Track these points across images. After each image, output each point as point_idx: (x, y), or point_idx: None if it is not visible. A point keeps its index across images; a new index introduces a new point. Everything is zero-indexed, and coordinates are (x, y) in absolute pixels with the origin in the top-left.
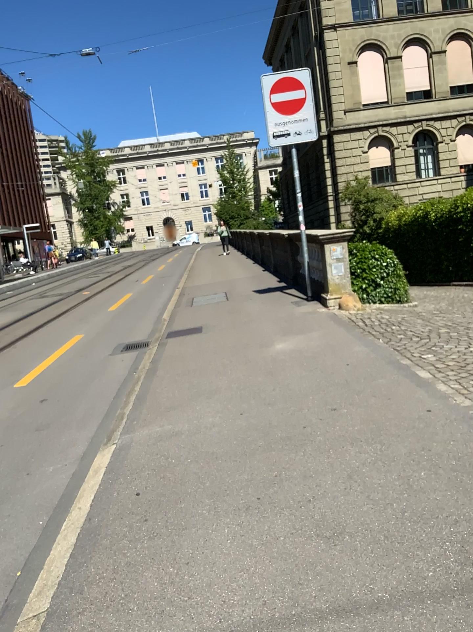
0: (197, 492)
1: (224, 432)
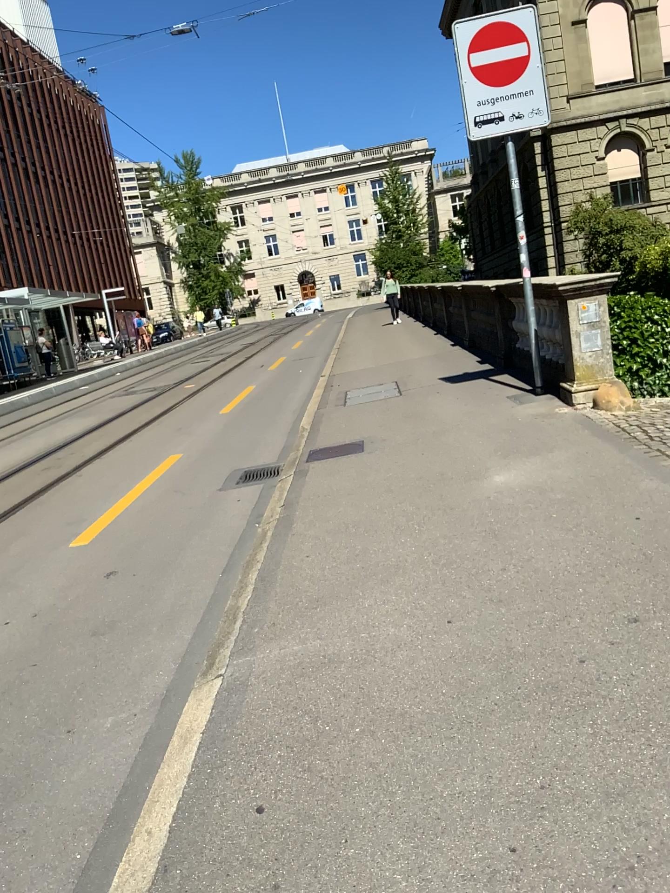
0: (377, 815)
1: (419, 662)
